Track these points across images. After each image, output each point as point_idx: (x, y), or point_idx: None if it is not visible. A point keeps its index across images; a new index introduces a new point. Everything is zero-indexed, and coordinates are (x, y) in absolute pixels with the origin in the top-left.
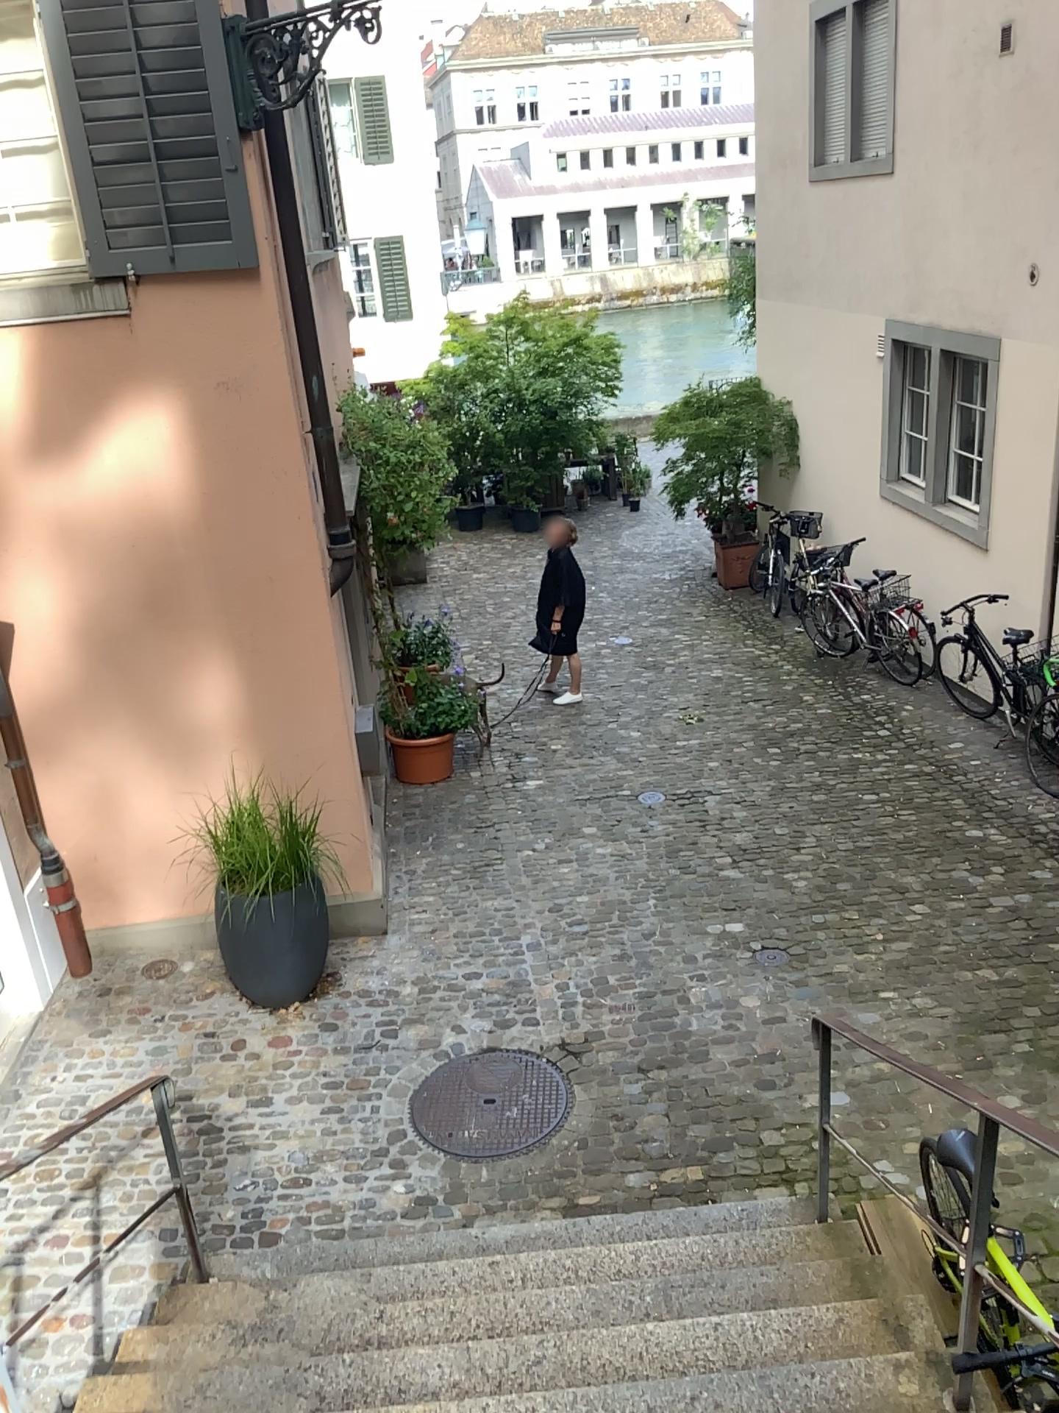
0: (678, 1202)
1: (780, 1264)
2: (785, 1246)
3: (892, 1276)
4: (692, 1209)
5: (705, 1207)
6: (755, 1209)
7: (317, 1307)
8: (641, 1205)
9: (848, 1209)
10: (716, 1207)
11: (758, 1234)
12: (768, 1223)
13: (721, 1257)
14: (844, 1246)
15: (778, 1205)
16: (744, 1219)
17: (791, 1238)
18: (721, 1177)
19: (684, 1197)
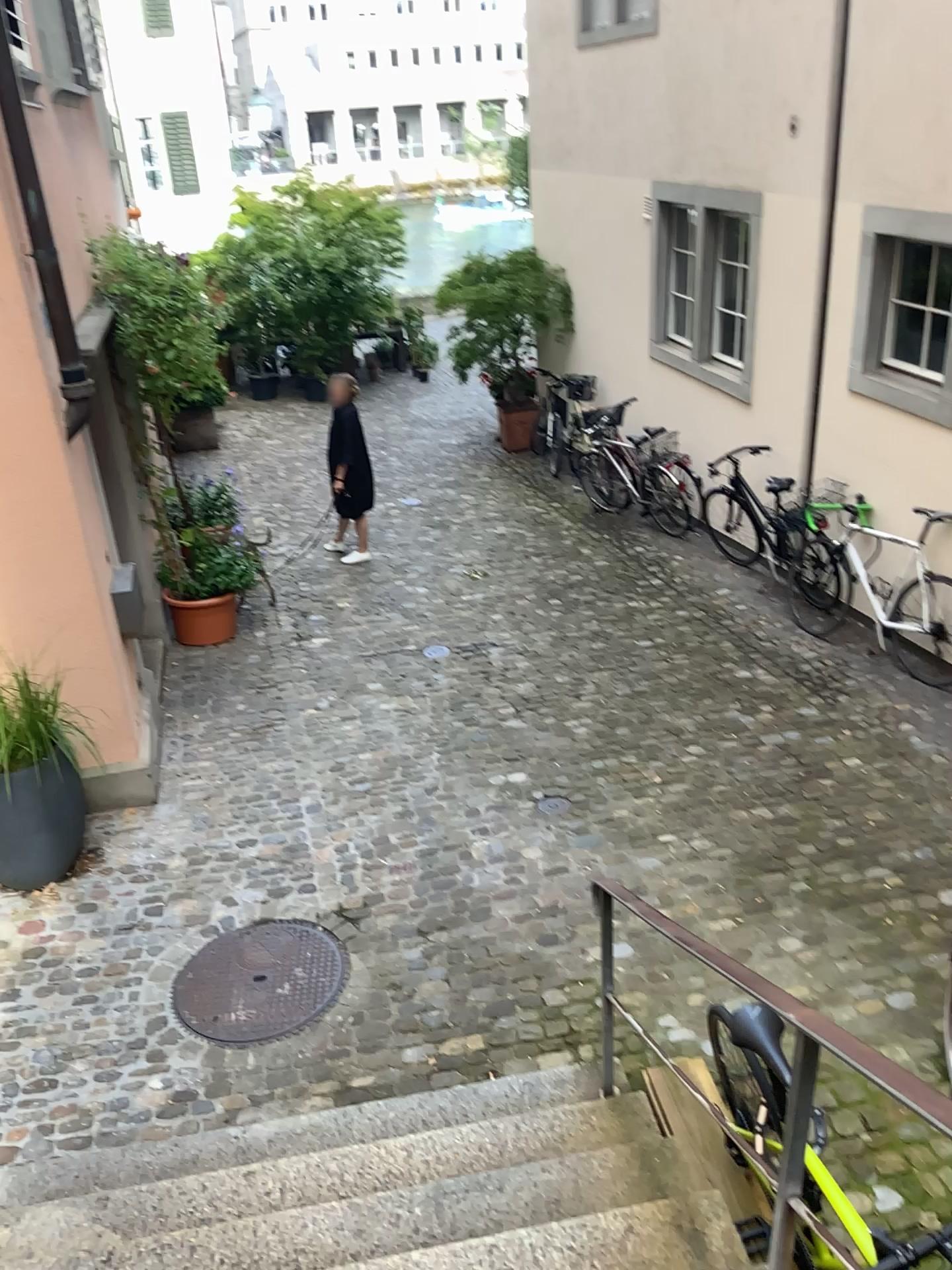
0: (458, 1075)
1: (563, 1151)
2: (569, 1128)
3: (683, 1160)
4: (472, 1086)
5: (486, 1080)
6: (539, 1082)
7: (31, 1259)
8: (420, 1081)
9: (634, 1076)
10: (498, 1081)
11: (540, 1113)
12: (551, 1097)
13: (500, 1147)
14: (632, 1122)
15: (561, 1074)
16: (526, 1095)
17: (575, 1117)
18: (503, 1045)
19: (464, 1069)
